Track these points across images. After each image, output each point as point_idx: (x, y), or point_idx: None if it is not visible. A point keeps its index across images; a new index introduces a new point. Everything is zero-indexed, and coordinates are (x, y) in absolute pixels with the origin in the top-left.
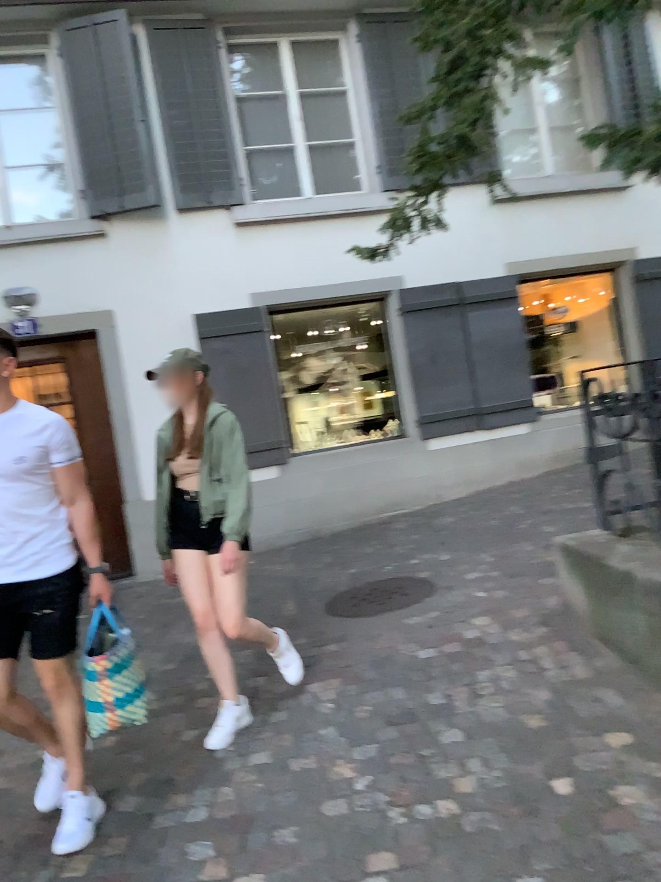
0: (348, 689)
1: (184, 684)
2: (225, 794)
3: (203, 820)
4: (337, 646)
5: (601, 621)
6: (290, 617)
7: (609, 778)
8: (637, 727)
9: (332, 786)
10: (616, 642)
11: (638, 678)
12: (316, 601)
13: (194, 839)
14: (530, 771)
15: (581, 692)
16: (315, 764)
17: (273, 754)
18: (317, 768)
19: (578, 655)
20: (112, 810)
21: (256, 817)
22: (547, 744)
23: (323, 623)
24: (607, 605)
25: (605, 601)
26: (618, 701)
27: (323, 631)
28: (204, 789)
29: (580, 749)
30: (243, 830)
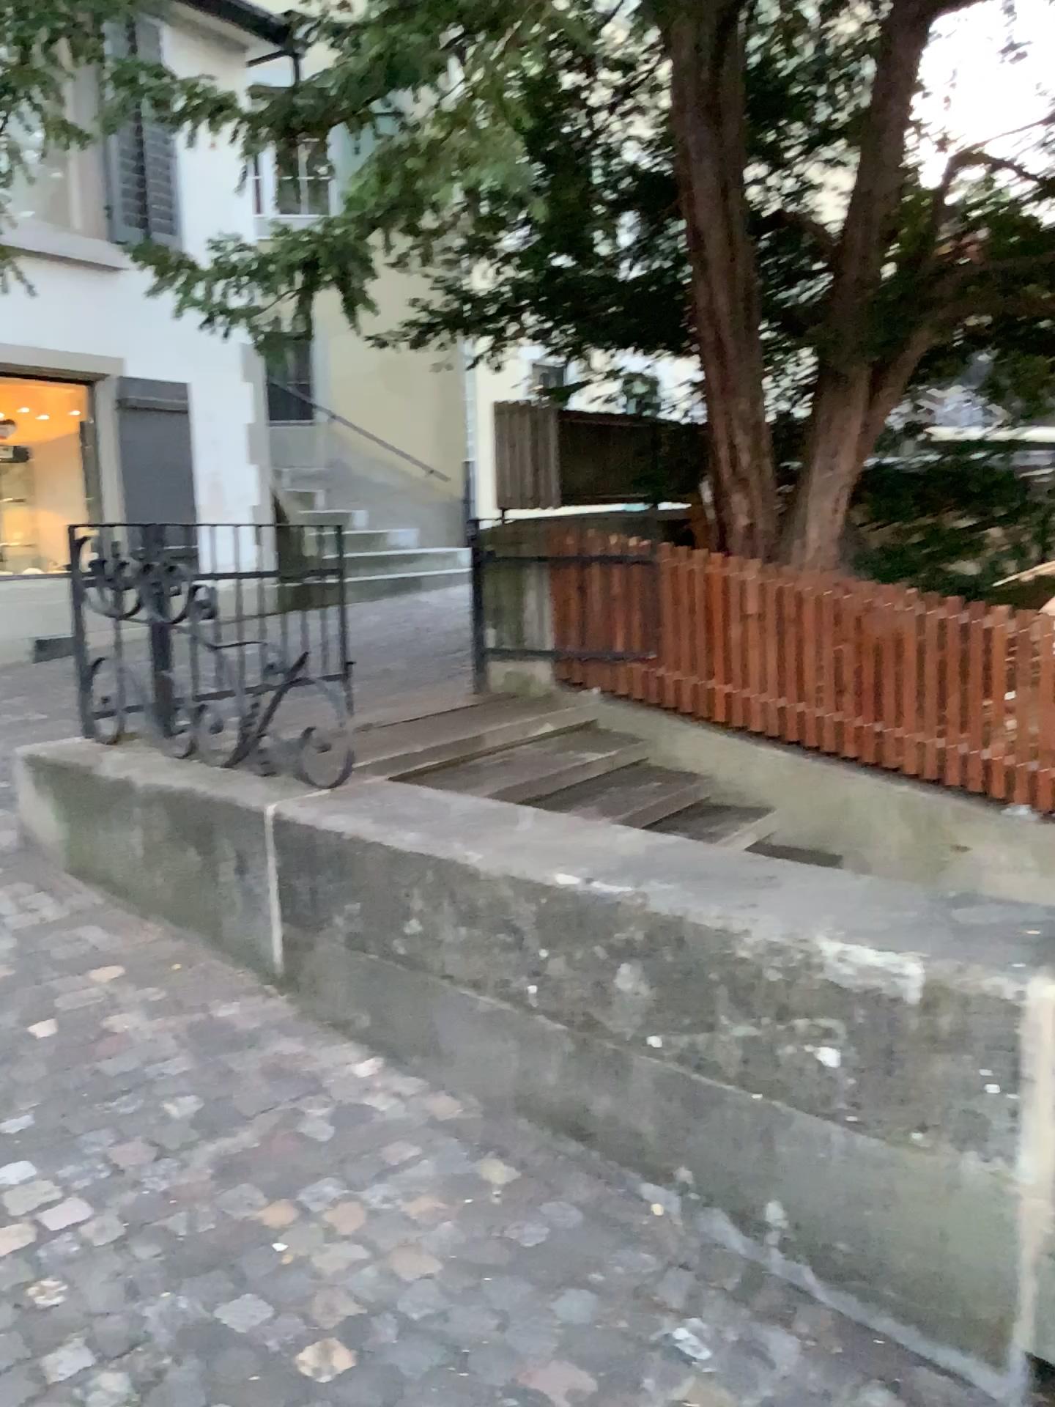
0: None
1: None
2: None
3: None
4: None
5: (82, 851)
6: None
7: (102, 1008)
8: (130, 956)
9: None
10: (101, 873)
11: (128, 910)
12: None
13: None
14: (1, 1021)
15: (58, 933)
16: None
17: None
18: None
19: (49, 895)
20: None
21: None
22: (20, 990)
23: None
24: (91, 829)
25: (88, 825)
26: (106, 936)
27: None
28: None
29: (64, 989)
30: None
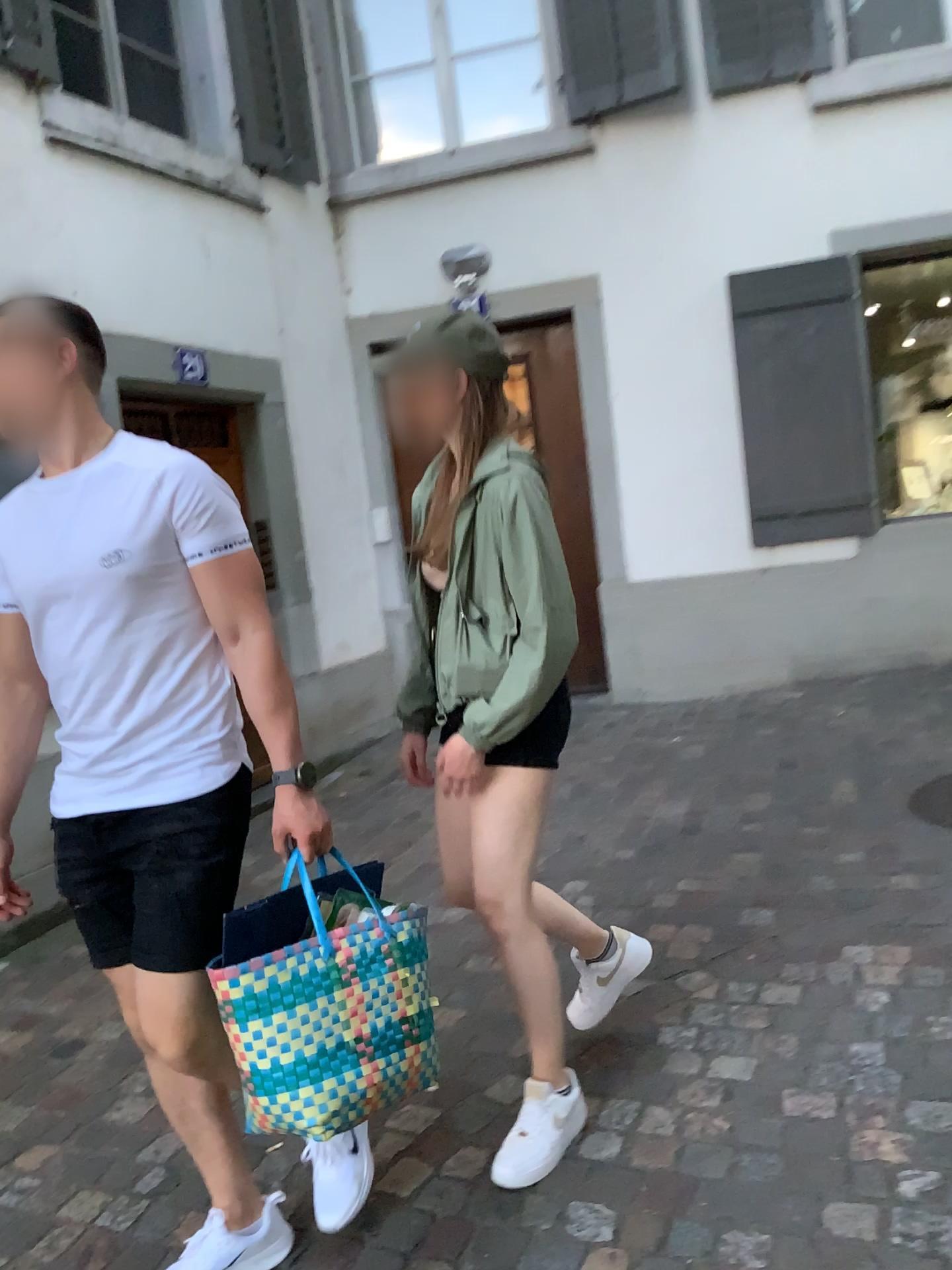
0: (923, 975)
1: (639, 893)
2: (656, 1126)
3: (608, 1167)
4: (916, 880)
5: None
6: (841, 806)
7: None
8: None
9: (851, 1175)
10: None
11: None
12: (893, 782)
13: (583, 1198)
14: None
15: None
16: (829, 1116)
17: (755, 1070)
18: (831, 1127)
19: None
20: (477, 1096)
21: (698, 1194)
22: None
23: (899, 826)
24: None
25: None
26: None
27: (896, 844)
28: (623, 1104)
29: None
30: (668, 1214)
